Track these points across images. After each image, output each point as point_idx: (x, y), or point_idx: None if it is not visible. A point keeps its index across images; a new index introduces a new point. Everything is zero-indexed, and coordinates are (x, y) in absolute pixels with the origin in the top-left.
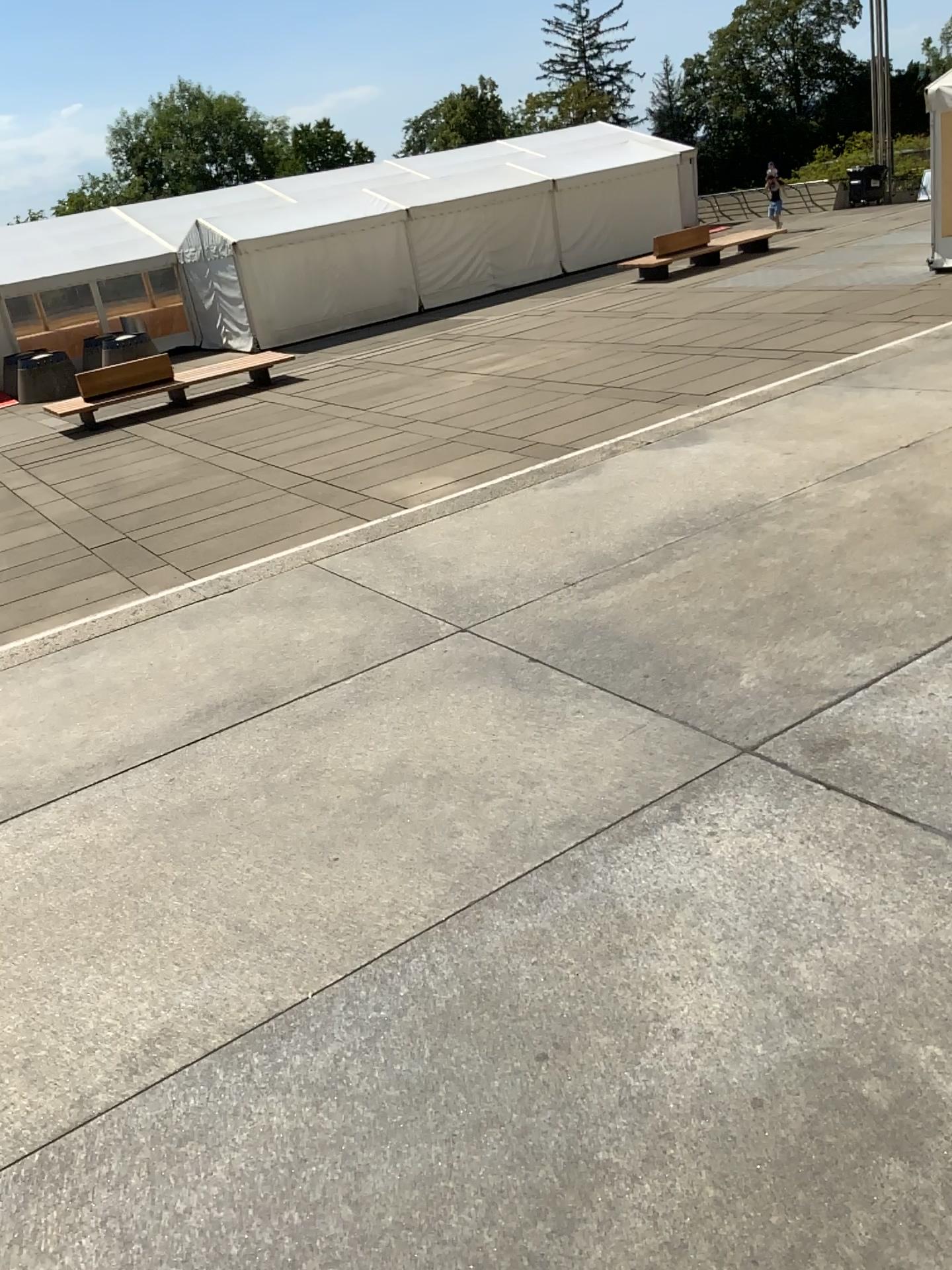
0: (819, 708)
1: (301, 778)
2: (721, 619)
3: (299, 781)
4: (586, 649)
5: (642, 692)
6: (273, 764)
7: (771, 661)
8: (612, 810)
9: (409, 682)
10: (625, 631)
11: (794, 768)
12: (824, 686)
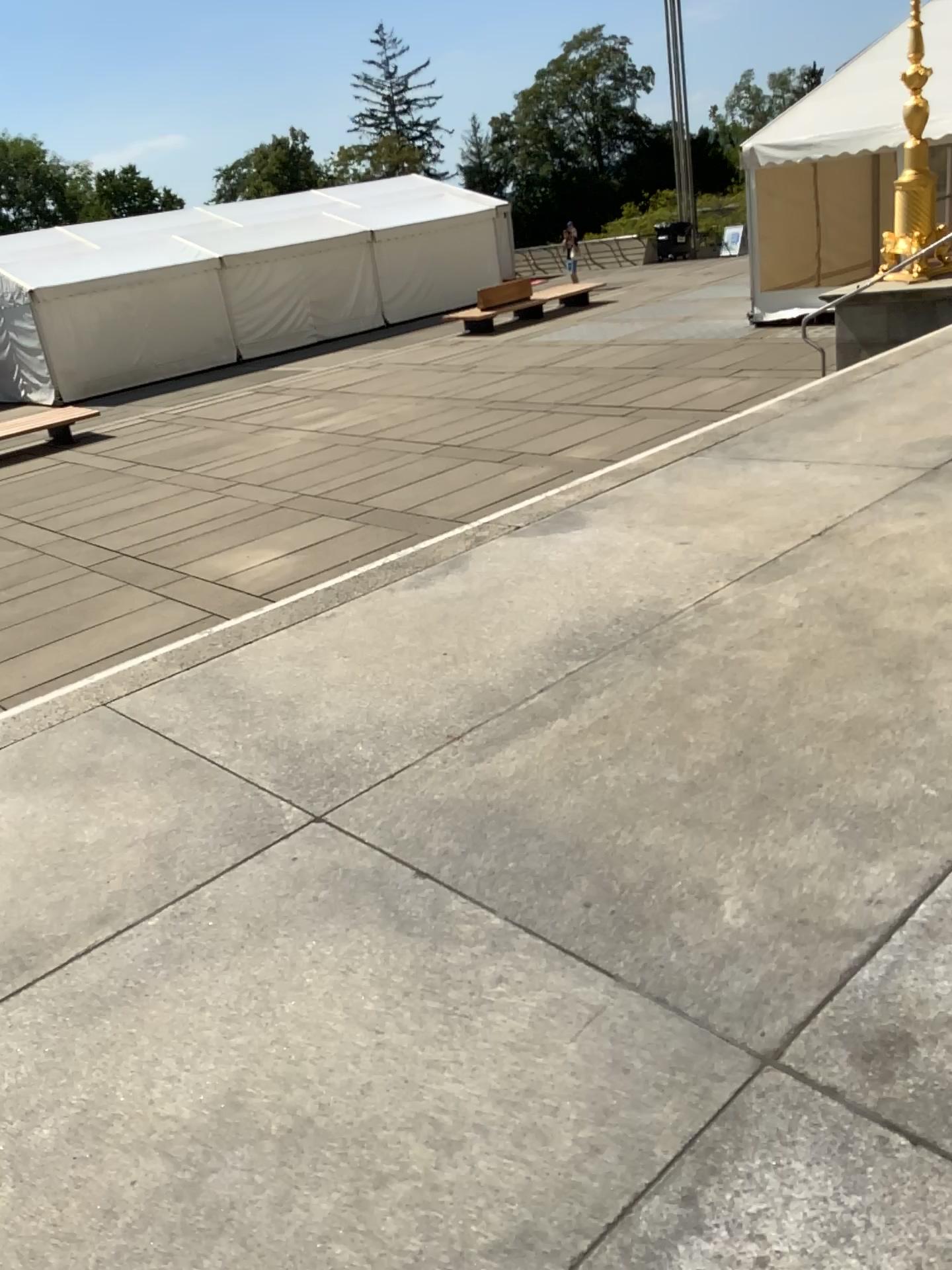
0: (852, 971)
1: (75, 1137)
2: (670, 803)
3: (72, 1142)
4: (493, 861)
5: (588, 943)
6: (32, 1103)
7: (759, 881)
8: (586, 1206)
9: (244, 920)
10: (544, 828)
11: (851, 1100)
12: (846, 929)
